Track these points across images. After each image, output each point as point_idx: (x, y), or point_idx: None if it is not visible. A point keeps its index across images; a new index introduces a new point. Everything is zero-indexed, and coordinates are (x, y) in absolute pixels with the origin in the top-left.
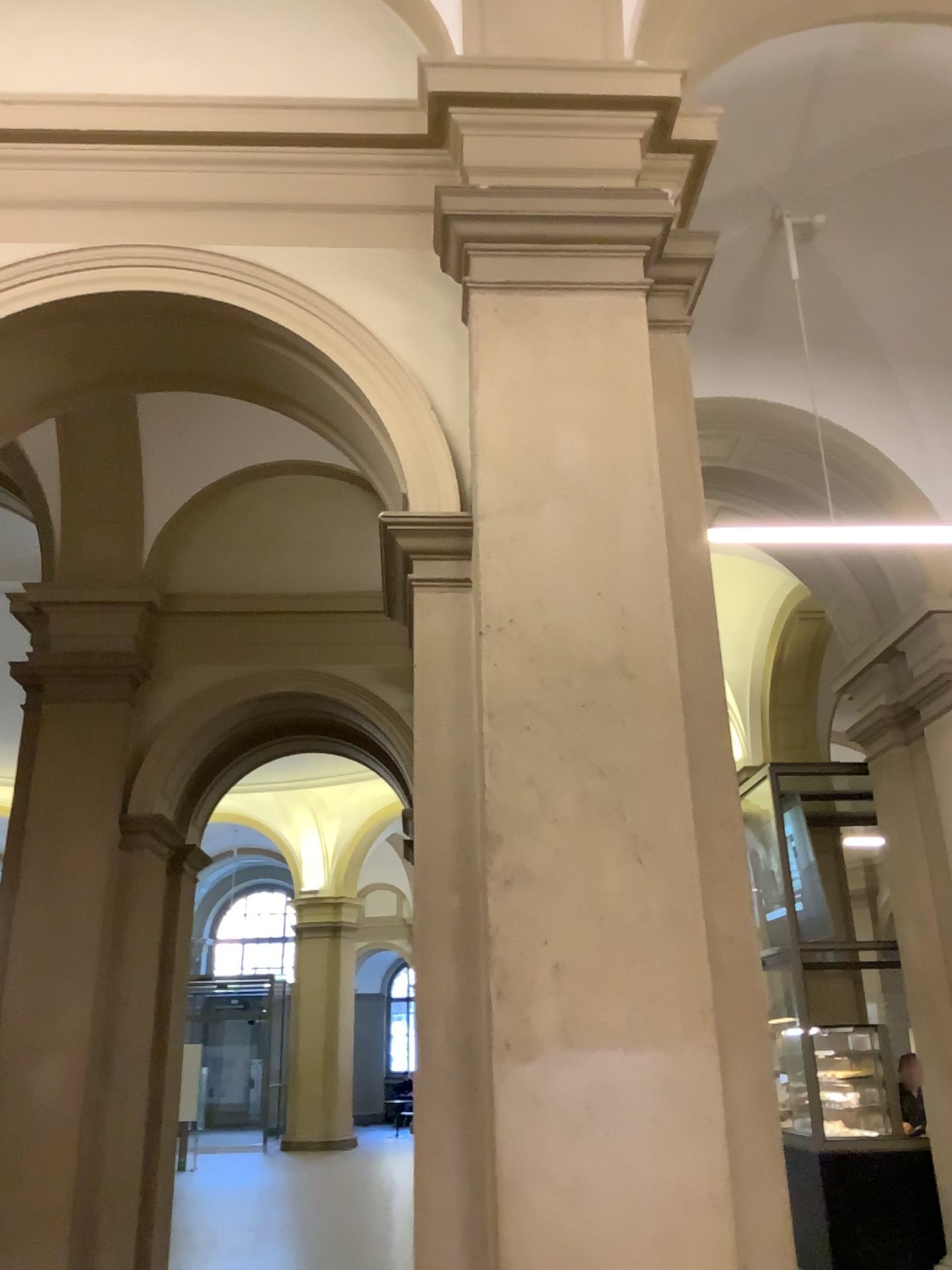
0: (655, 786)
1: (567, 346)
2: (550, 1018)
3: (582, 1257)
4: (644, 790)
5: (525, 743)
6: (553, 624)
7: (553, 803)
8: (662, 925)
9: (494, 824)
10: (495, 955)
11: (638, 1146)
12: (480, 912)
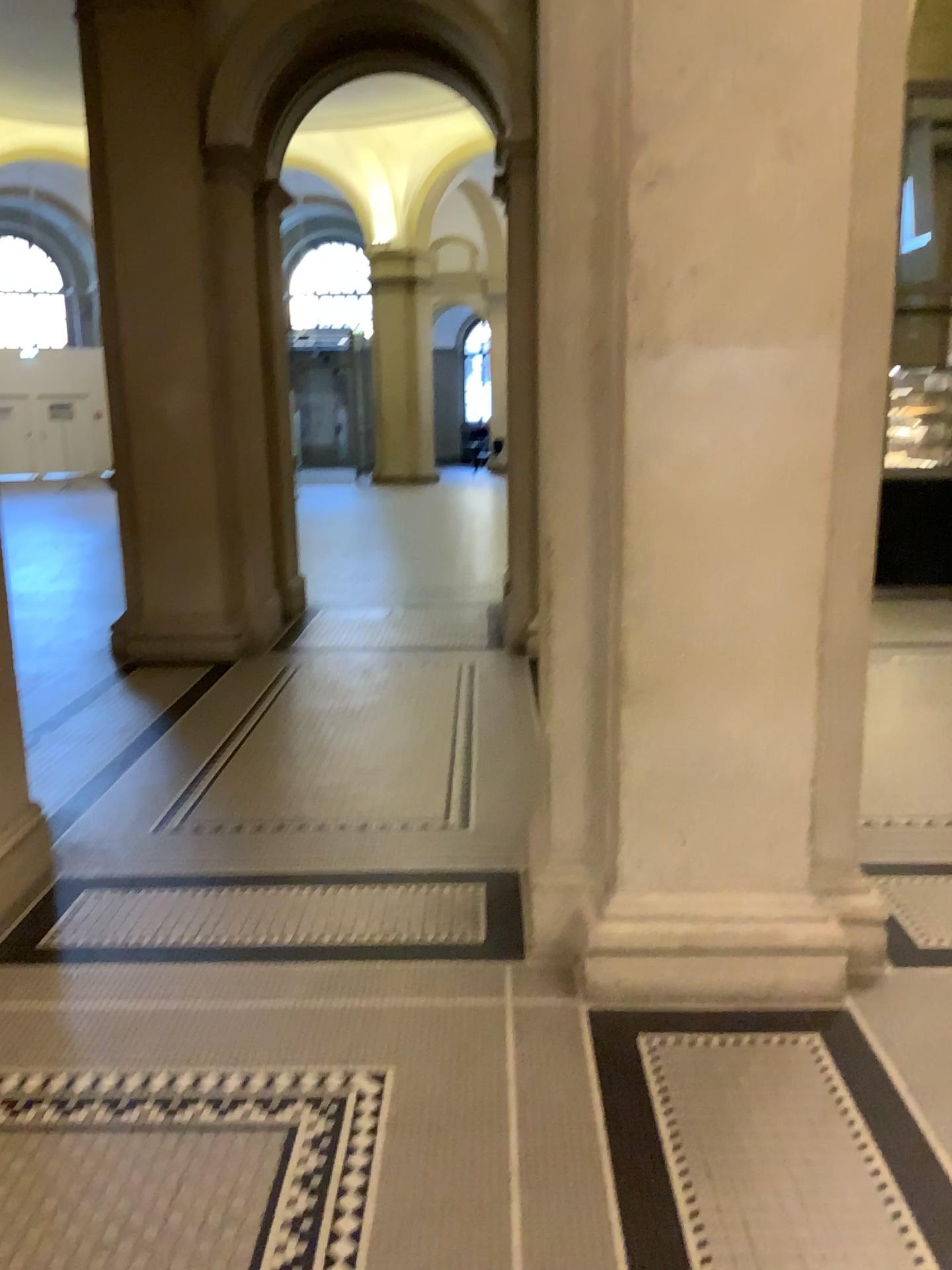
0: (814, 75)
1: None
2: (682, 318)
3: (696, 515)
4: (802, 80)
5: (676, 23)
6: None
7: (701, 96)
8: (801, 229)
9: (637, 120)
10: (631, 259)
11: (755, 429)
12: (618, 216)
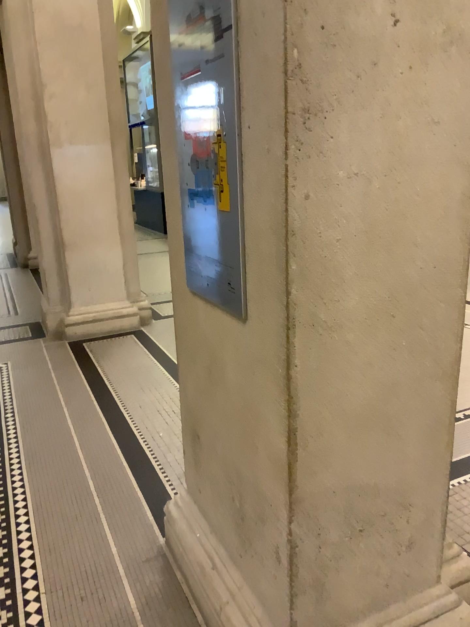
0: (94, 68)
1: None
2: (67, 135)
3: (79, 191)
4: (91, 69)
5: (53, 51)
6: (59, 8)
7: (63, 72)
8: (97, 110)
9: (45, 78)
10: (49, 118)
11: (92, 166)
12: (44, 105)
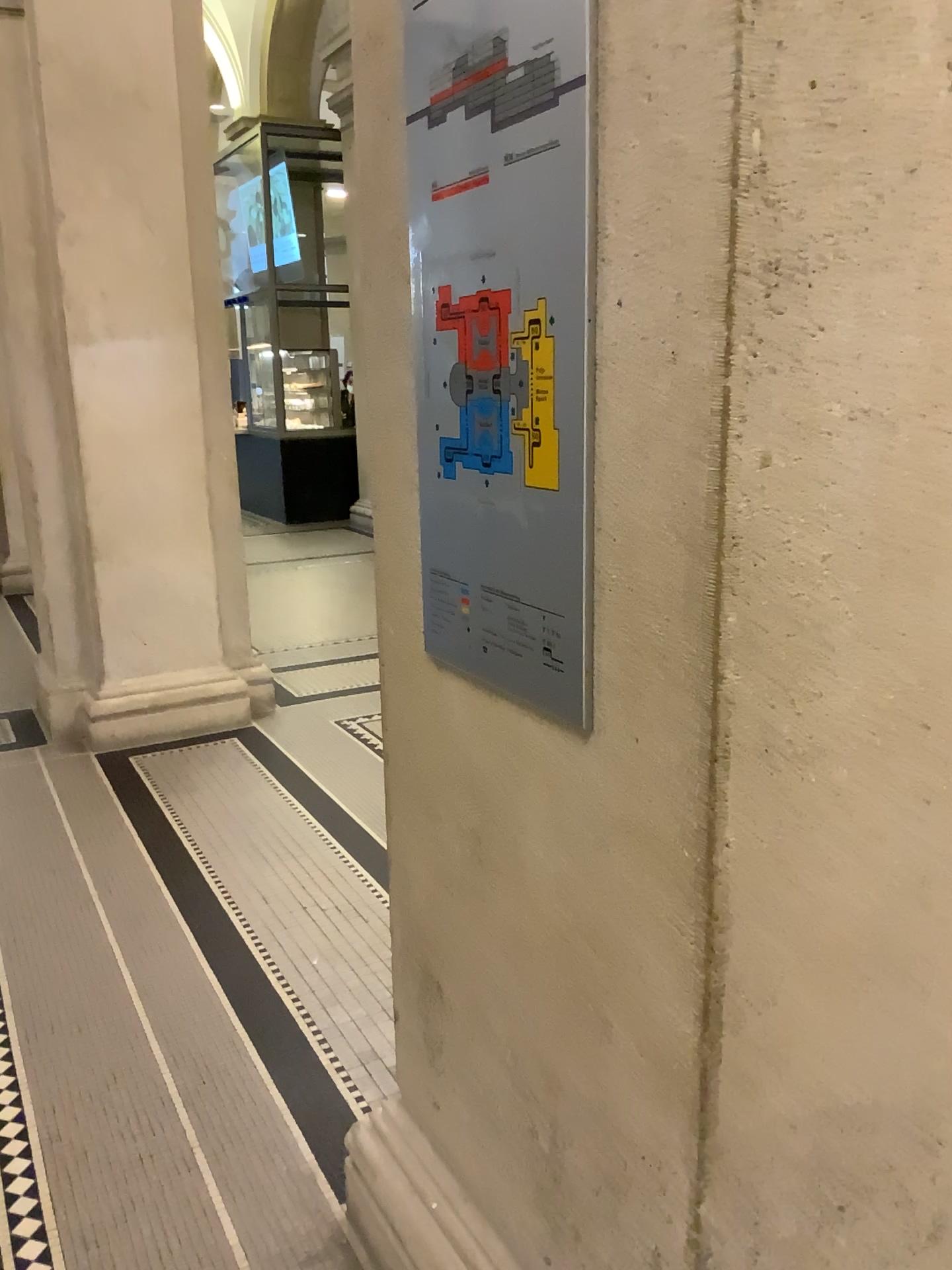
0: (166, 183)
1: None
2: (105, 320)
3: (128, 437)
4: (159, 185)
5: (80, 147)
6: (95, 59)
7: (101, 190)
8: (170, 269)
9: (63, 201)
10: (69, 283)
11: (157, 385)
12: (58, 257)
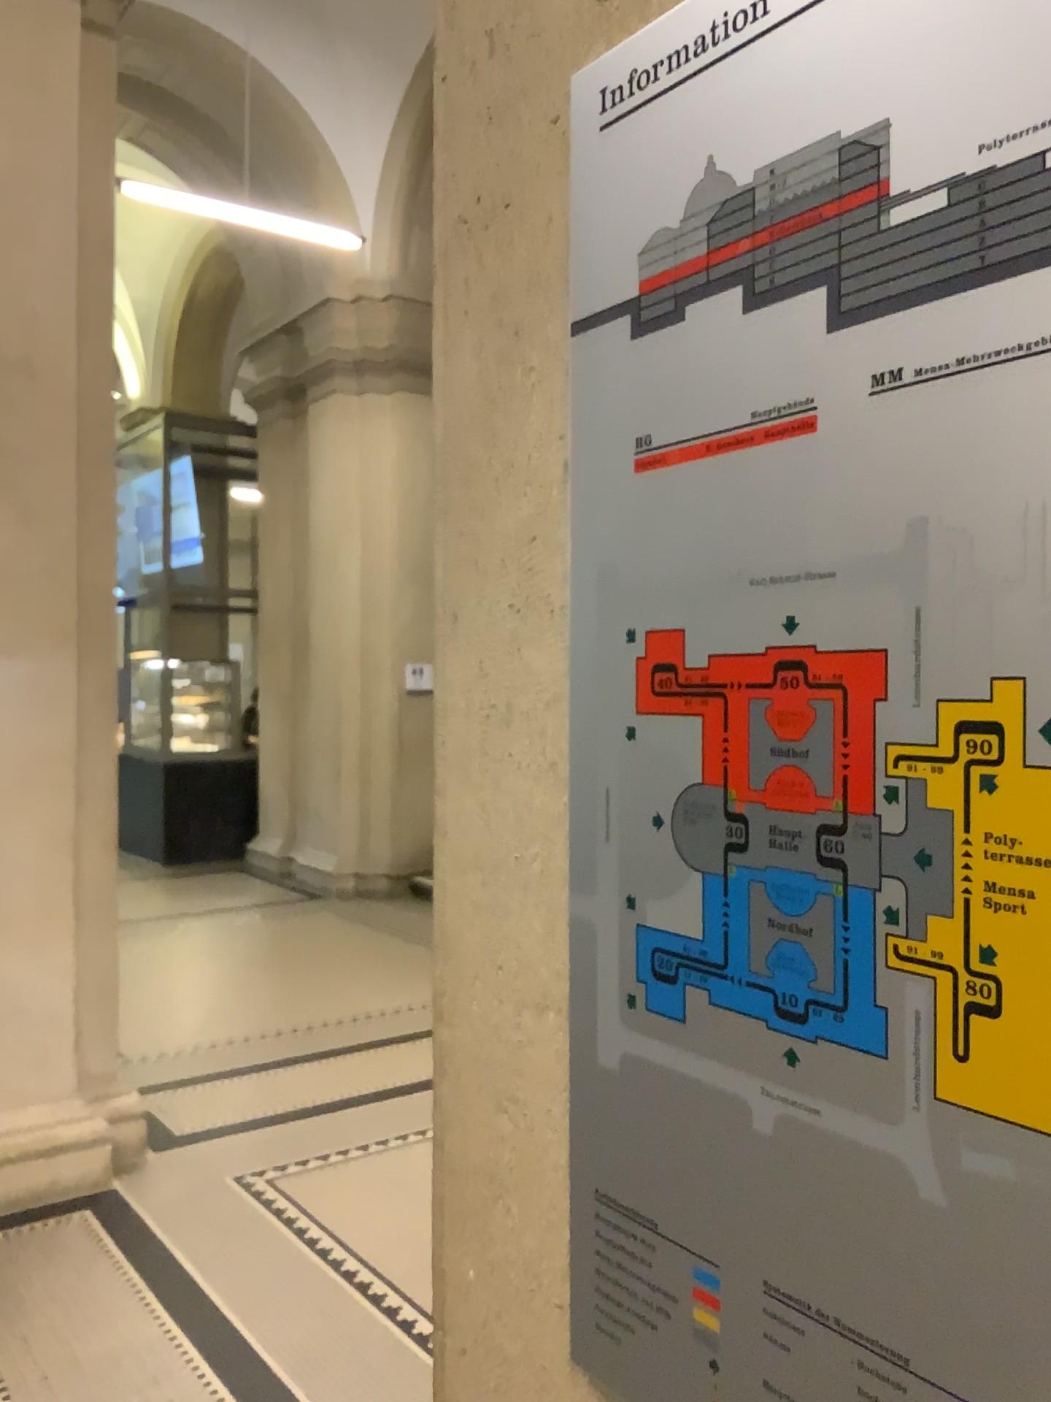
0: (57, 465)
1: (6, 34)
2: None
3: None
4: (48, 468)
5: None
6: None
7: None
8: (53, 571)
9: None
10: None
11: (23, 719)
12: None
